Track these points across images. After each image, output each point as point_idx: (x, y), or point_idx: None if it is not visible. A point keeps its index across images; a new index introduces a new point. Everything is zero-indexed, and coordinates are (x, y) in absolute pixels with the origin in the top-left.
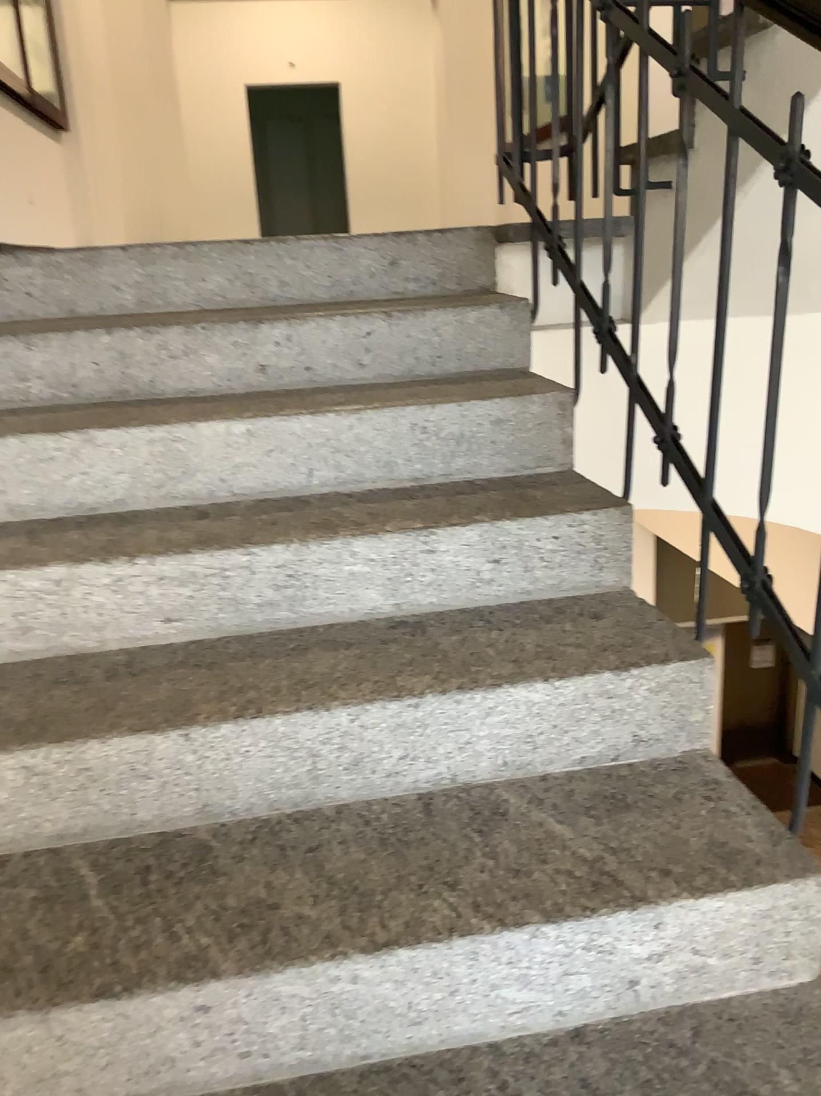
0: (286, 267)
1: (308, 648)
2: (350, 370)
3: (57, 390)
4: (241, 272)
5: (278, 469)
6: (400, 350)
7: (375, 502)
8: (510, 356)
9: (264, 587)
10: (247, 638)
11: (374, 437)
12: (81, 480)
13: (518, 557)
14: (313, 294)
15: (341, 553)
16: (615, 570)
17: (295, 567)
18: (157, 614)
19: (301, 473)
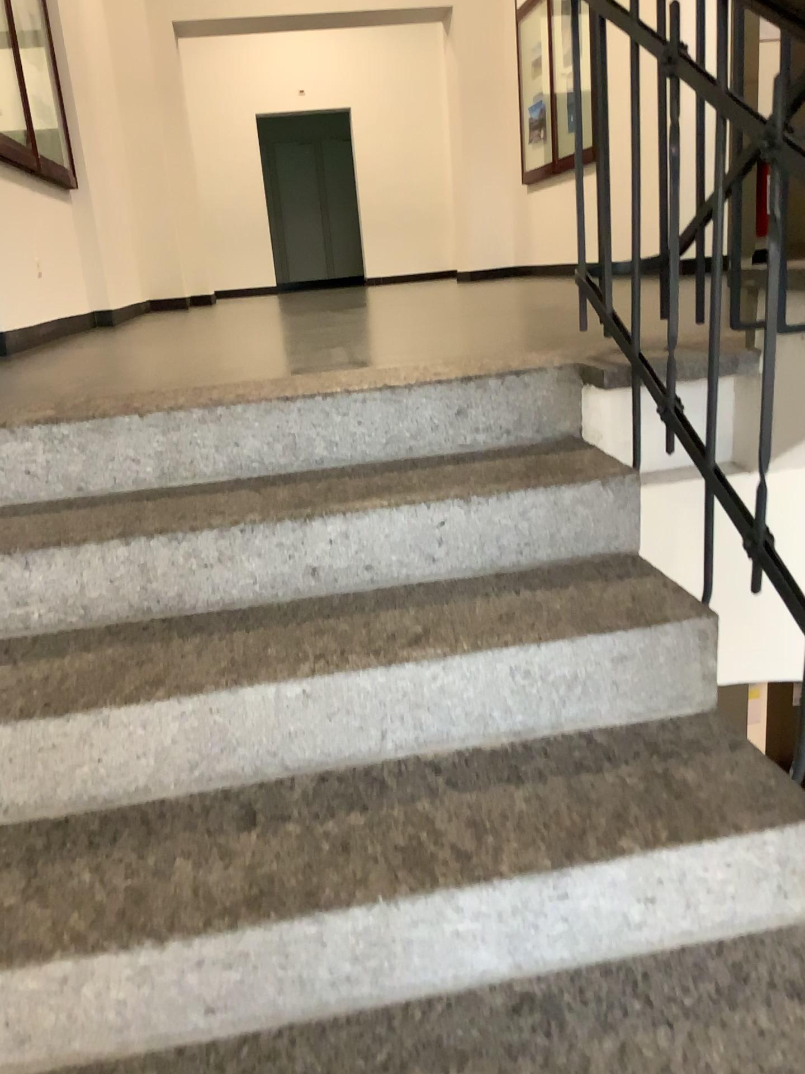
0: (332, 422)
1: (405, 1061)
2: (420, 571)
3: (61, 617)
4: (280, 432)
5: (342, 737)
6: (480, 540)
7: (470, 784)
8: (615, 541)
9: (339, 958)
10: (319, 1028)
11: (464, 689)
12: (93, 769)
13: (675, 890)
14: (367, 456)
15: (442, 908)
16: (800, 896)
17: (381, 929)
18: (197, 1002)
19: (372, 738)
